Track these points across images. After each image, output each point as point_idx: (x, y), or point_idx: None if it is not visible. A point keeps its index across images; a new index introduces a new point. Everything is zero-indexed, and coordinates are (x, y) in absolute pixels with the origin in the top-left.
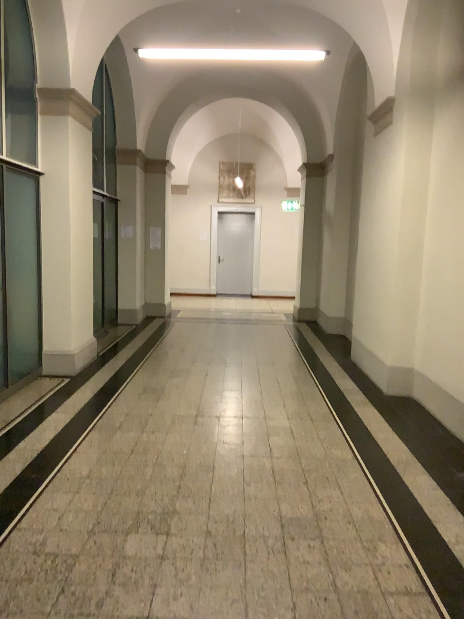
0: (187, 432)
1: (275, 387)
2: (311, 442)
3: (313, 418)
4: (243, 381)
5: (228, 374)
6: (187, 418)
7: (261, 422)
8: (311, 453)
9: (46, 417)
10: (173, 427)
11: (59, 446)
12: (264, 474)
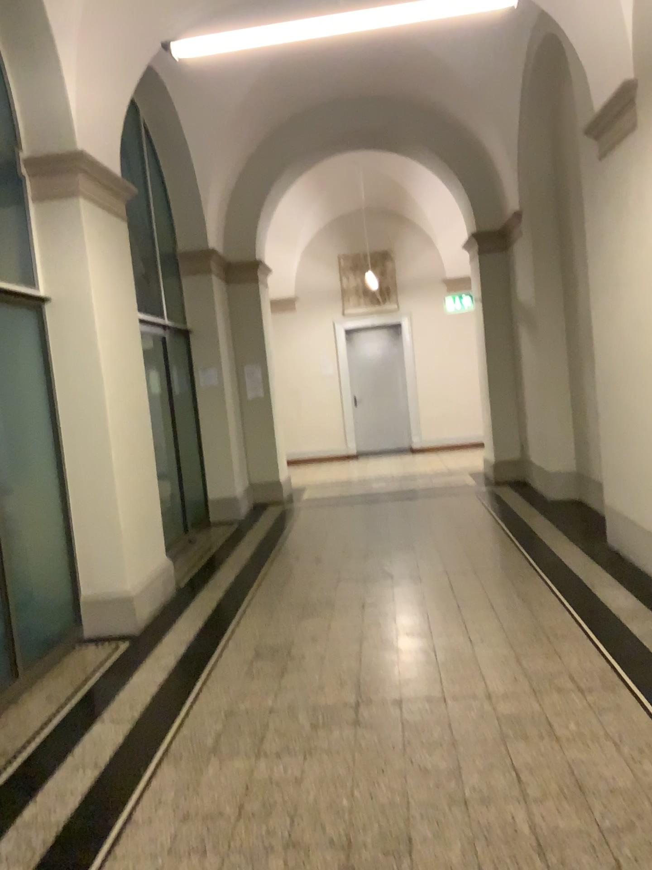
0: (344, 749)
1: (490, 620)
2: (596, 749)
3: (583, 687)
4: (432, 614)
5: (401, 602)
6: (341, 714)
7: (484, 708)
8: (606, 780)
9: (77, 740)
10: (317, 739)
11: (97, 813)
12: (524, 857)
